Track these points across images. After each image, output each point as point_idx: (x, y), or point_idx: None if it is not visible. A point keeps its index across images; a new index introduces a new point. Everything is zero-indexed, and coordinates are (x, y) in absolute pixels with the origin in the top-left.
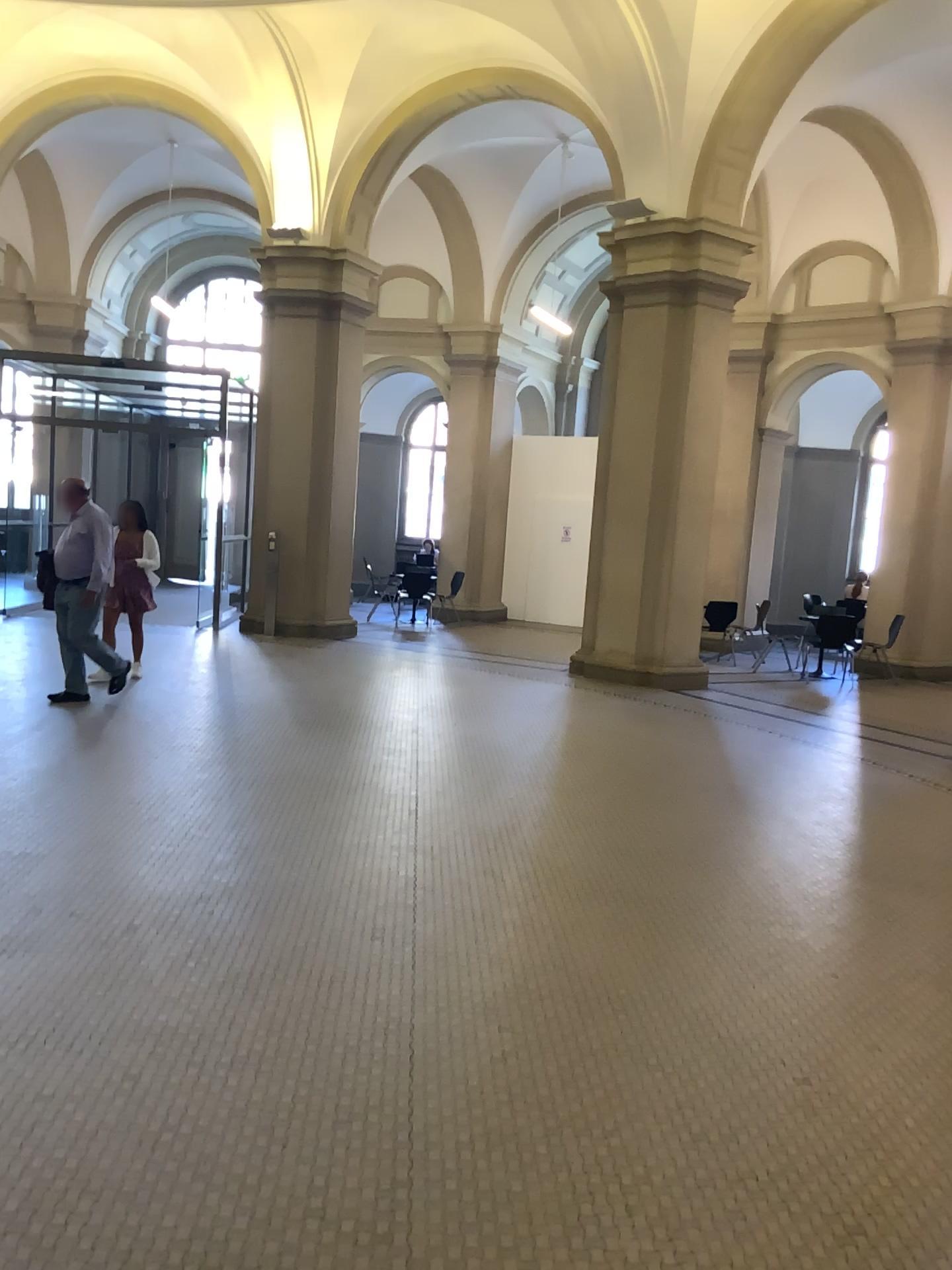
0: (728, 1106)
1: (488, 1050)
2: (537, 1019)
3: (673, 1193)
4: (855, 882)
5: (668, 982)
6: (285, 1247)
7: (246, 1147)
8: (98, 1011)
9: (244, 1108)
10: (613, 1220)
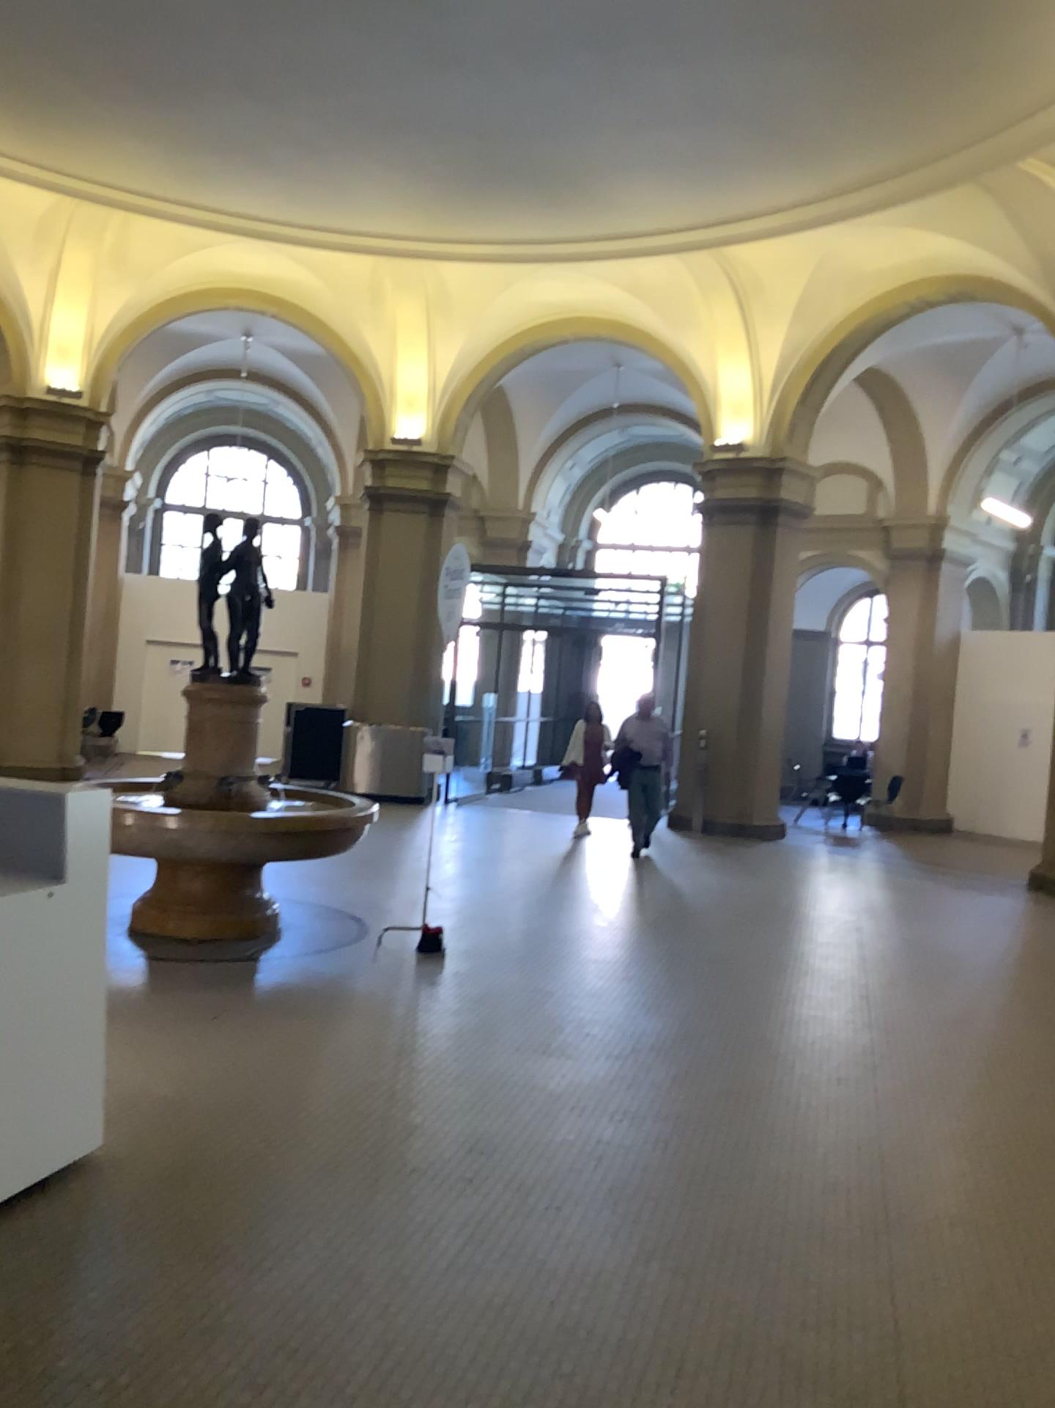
0: None
1: (948, 1161)
2: (991, 1149)
3: None
4: None
5: None
6: (798, 1240)
7: (760, 1185)
8: (629, 1095)
9: (754, 1164)
10: None
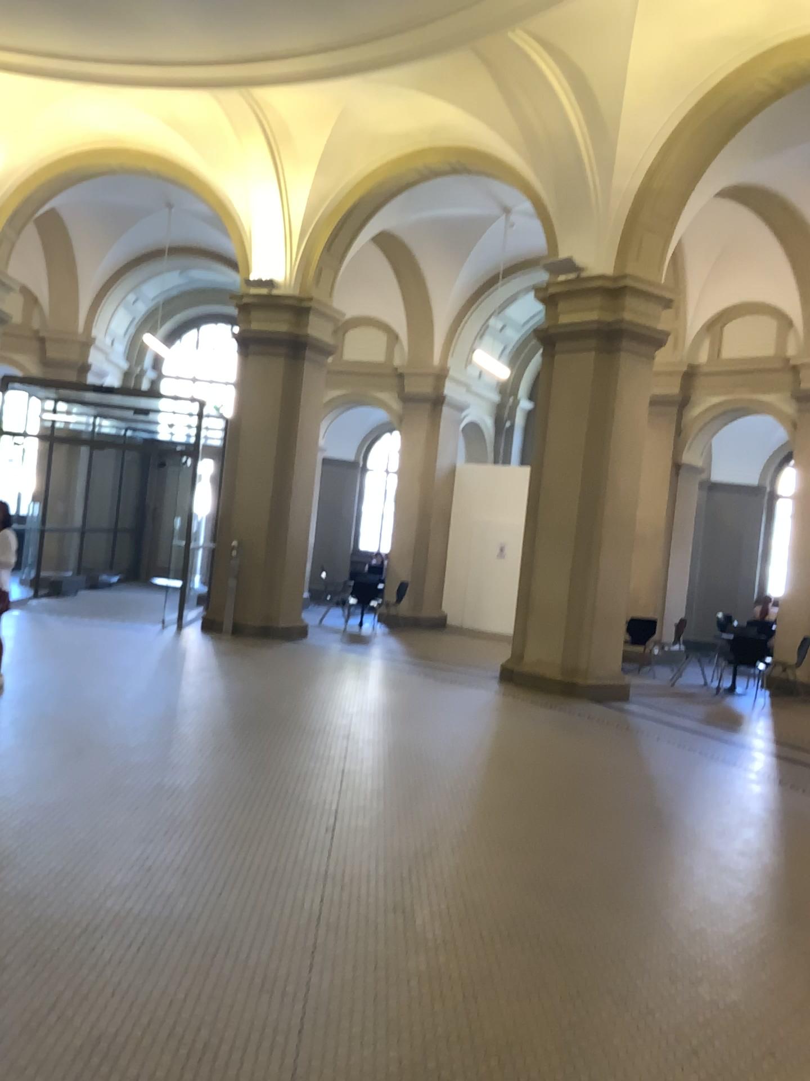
0: None
1: None
2: None
3: None
4: (784, 926)
5: (585, 1059)
6: None
7: None
8: None
9: None
10: None
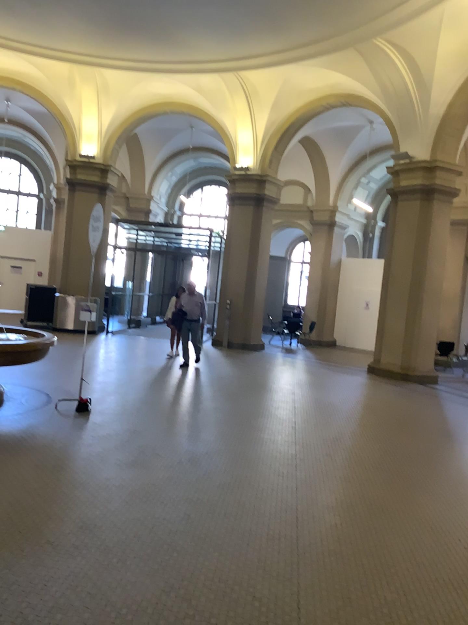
0: (433, 552)
1: (329, 520)
2: (350, 511)
3: (406, 578)
4: None
5: (409, 504)
6: (252, 575)
7: (234, 541)
8: (172, 490)
9: (232, 529)
10: (381, 584)
